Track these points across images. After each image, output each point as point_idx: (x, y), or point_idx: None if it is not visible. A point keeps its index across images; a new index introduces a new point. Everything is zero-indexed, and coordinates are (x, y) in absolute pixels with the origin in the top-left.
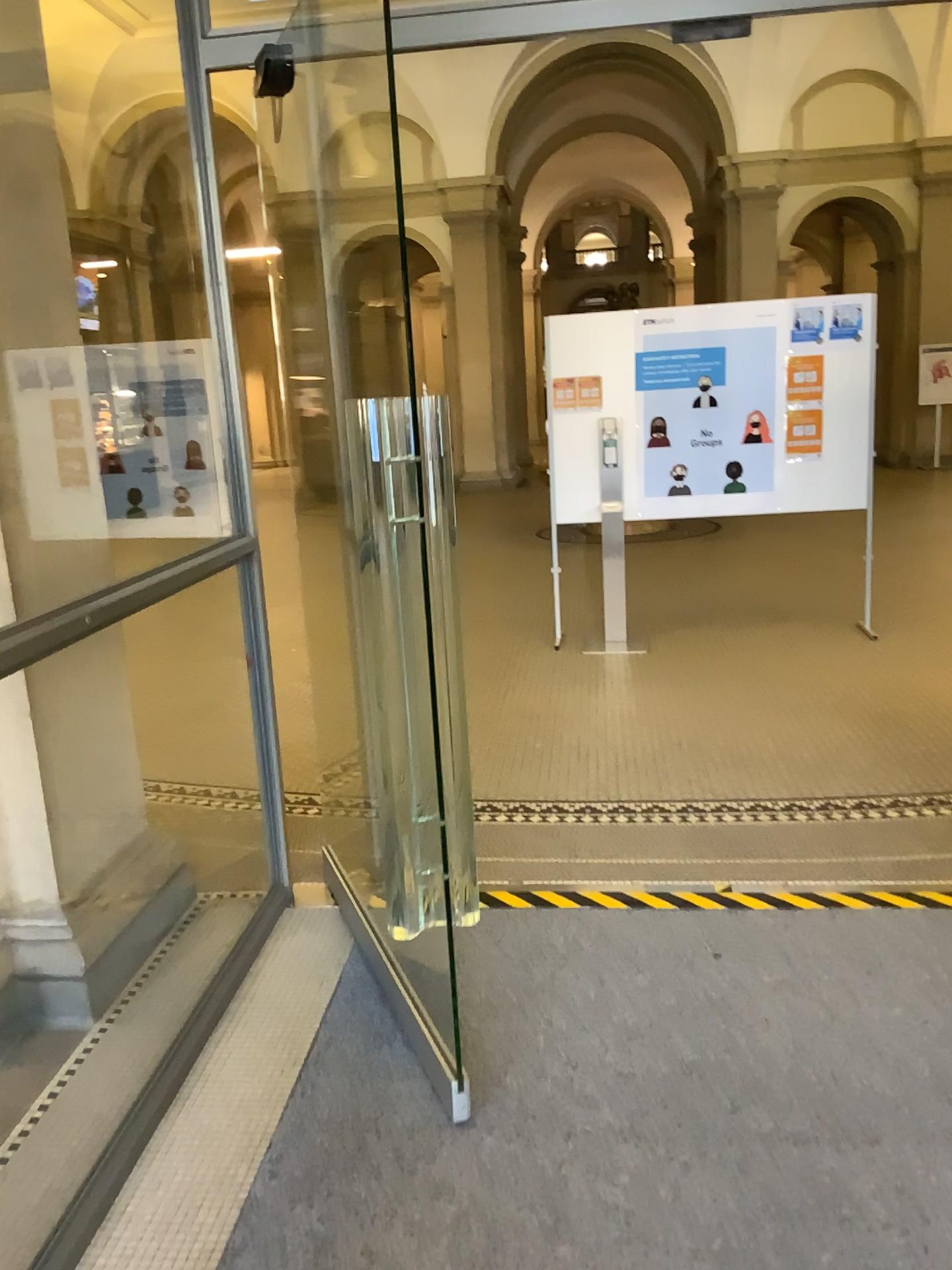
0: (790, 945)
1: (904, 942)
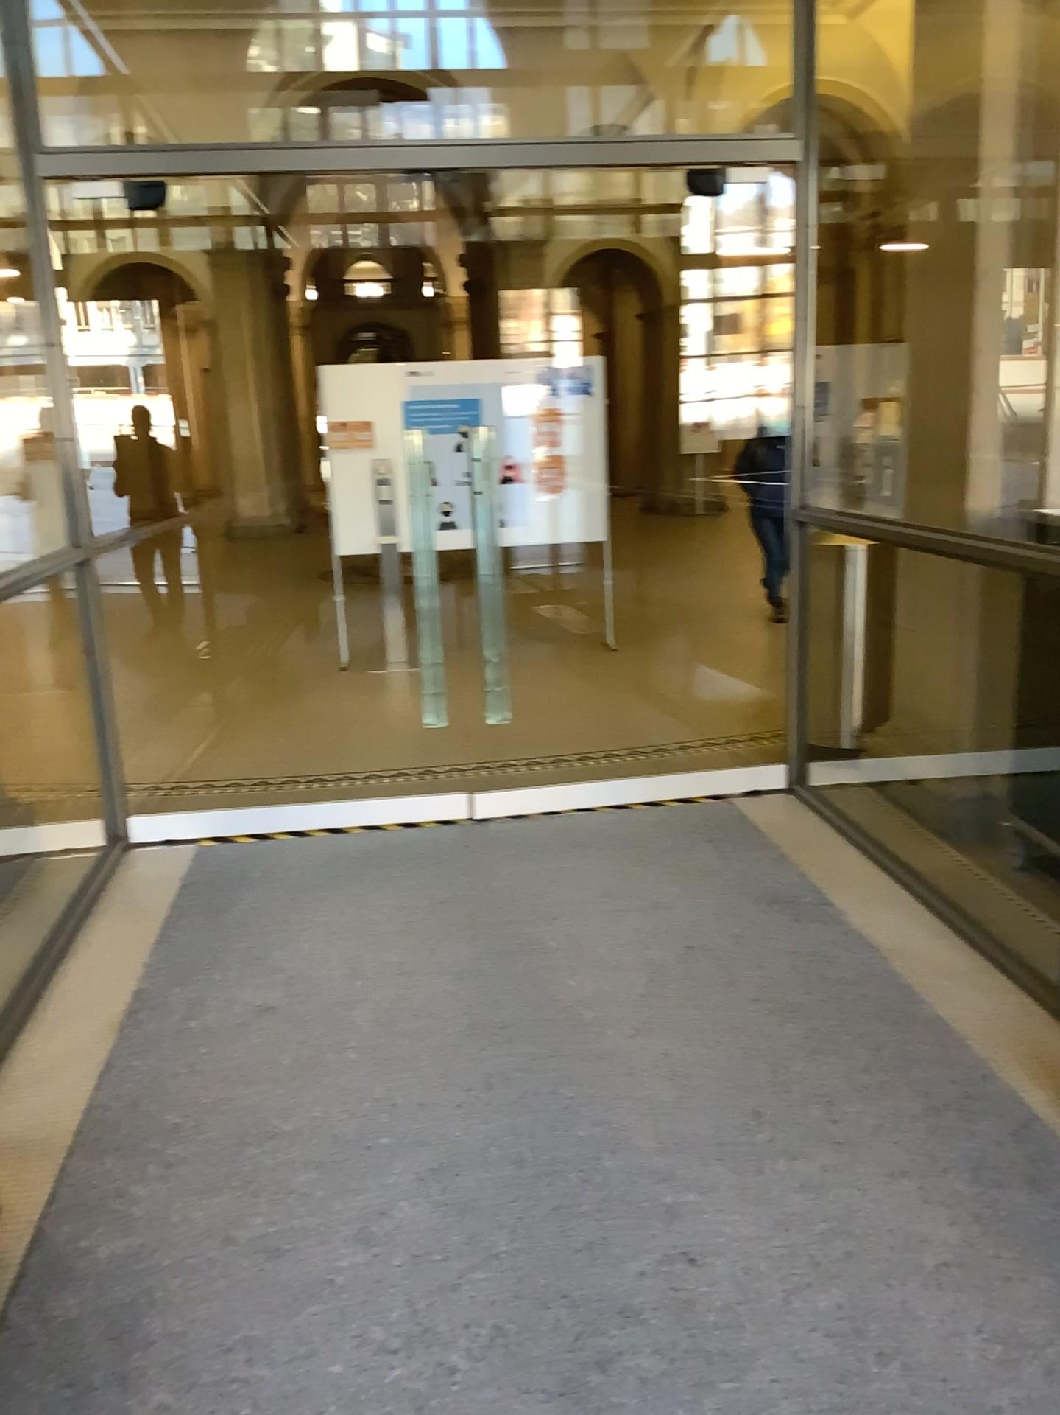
0: (547, 830)
1: (625, 822)
